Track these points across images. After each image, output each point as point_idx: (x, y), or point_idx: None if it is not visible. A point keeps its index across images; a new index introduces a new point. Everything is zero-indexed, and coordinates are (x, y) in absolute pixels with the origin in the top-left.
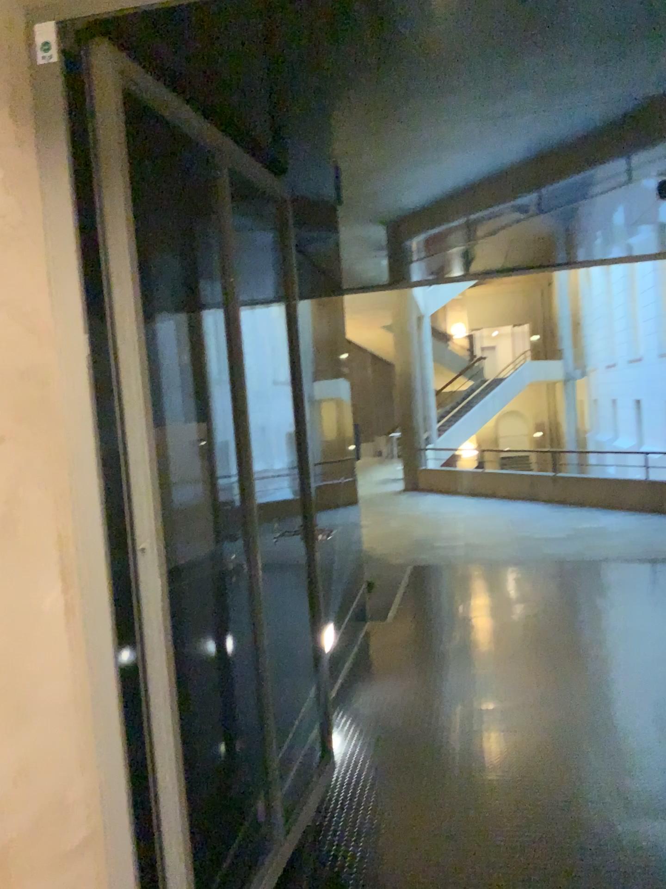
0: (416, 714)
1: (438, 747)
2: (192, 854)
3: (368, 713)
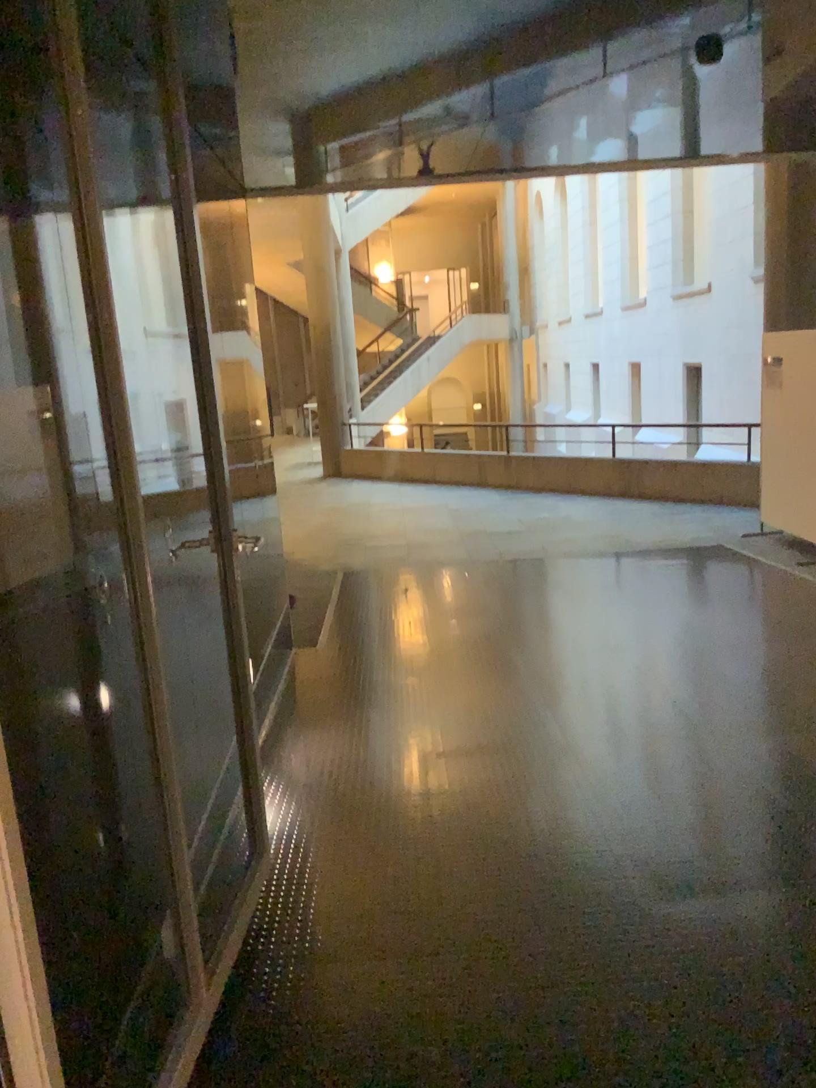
0: (372, 775)
1: (407, 820)
2: (60, 1043)
3: (306, 779)
